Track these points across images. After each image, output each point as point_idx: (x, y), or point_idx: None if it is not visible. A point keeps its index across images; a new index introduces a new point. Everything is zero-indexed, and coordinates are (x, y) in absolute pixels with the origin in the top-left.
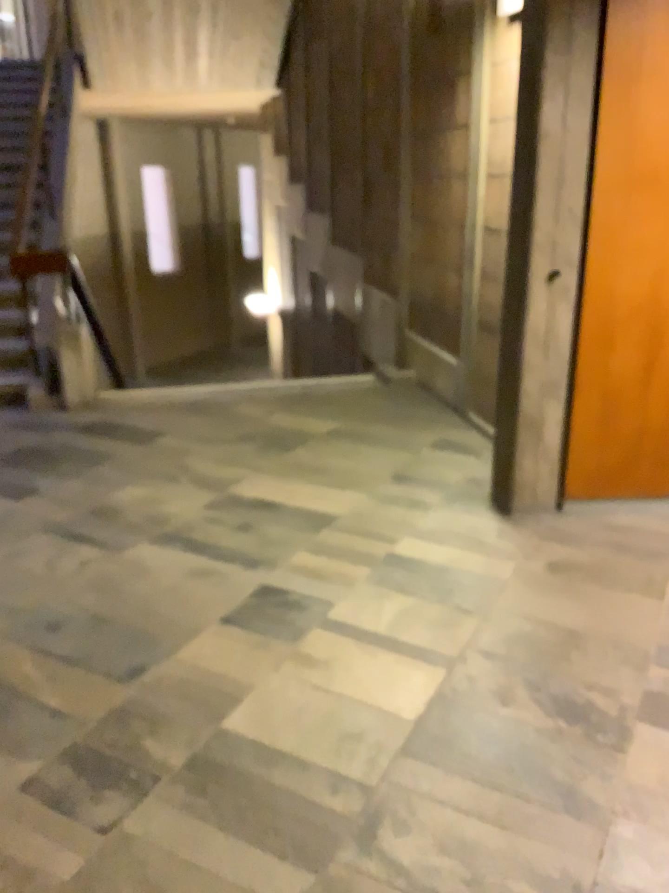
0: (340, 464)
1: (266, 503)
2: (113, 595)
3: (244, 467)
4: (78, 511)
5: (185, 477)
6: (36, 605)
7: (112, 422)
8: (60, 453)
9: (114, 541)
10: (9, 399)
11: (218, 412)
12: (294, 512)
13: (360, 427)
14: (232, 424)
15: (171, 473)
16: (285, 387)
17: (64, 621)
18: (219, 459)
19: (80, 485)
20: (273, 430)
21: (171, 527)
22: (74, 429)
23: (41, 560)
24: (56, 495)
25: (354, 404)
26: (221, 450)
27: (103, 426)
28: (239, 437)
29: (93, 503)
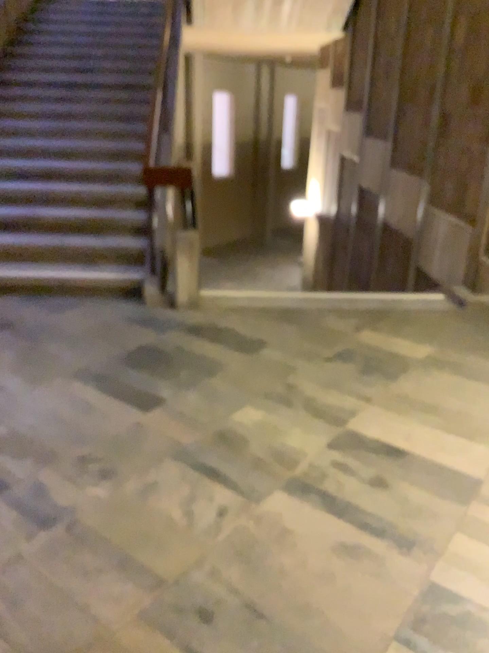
0: (454, 404)
1: (394, 449)
2: (264, 570)
3: (358, 397)
4: (205, 435)
5: (301, 401)
6: (182, 574)
7: (219, 326)
8: (178, 358)
9: (249, 483)
10: (126, 291)
11: (313, 324)
12: (429, 468)
13: (456, 357)
14: (329, 340)
15: (286, 394)
16: (367, 302)
17: (217, 608)
18: (328, 382)
19: (202, 400)
20: (371, 352)
21: (303, 471)
22: (186, 331)
23: (178, 500)
24: (181, 409)
25: (438, 328)
26: (328, 372)
27: (211, 329)
28: (340, 356)
29: (219, 426)
